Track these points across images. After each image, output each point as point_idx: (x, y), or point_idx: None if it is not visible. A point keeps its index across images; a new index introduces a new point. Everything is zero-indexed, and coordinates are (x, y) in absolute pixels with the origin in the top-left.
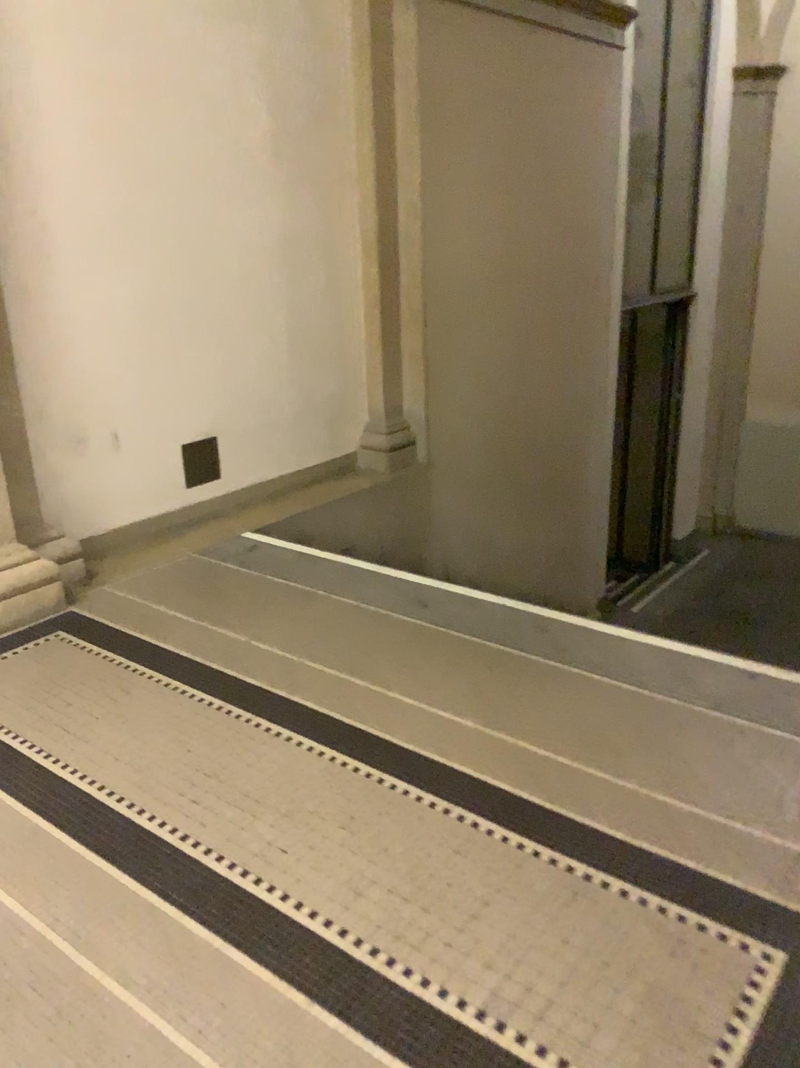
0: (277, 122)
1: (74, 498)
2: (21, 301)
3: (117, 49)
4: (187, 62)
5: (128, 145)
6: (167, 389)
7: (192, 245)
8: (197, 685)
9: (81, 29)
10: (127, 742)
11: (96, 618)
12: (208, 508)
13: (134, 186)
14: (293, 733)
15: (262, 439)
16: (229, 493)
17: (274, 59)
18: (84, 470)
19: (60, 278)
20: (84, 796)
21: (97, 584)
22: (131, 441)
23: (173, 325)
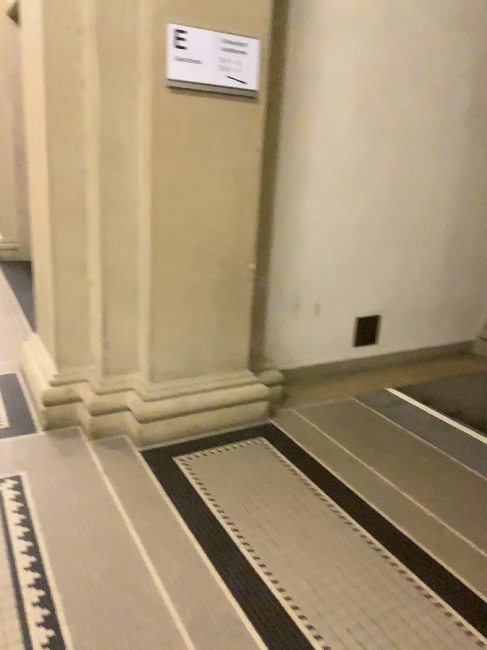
0: (474, 99)
1: (285, 342)
2: (282, 208)
3: (378, 43)
4: (423, 54)
5: (371, 109)
6: (359, 278)
7: (398, 181)
8: (361, 519)
9: (359, 29)
10: (309, 560)
11: (288, 434)
12: (367, 363)
13: (369, 138)
14: (445, 599)
15: (413, 321)
16: (383, 354)
17: (483, 54)
18: (295, 325)
19: (308, 196)
20: (275, 602)
21: (289, 405)
22: (328, 310)
23: (372, 235)
